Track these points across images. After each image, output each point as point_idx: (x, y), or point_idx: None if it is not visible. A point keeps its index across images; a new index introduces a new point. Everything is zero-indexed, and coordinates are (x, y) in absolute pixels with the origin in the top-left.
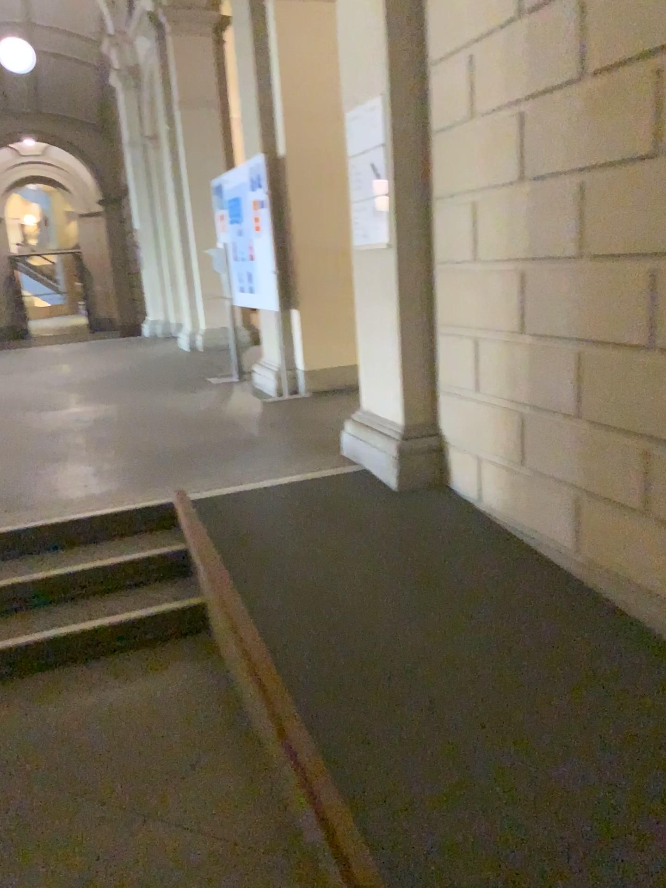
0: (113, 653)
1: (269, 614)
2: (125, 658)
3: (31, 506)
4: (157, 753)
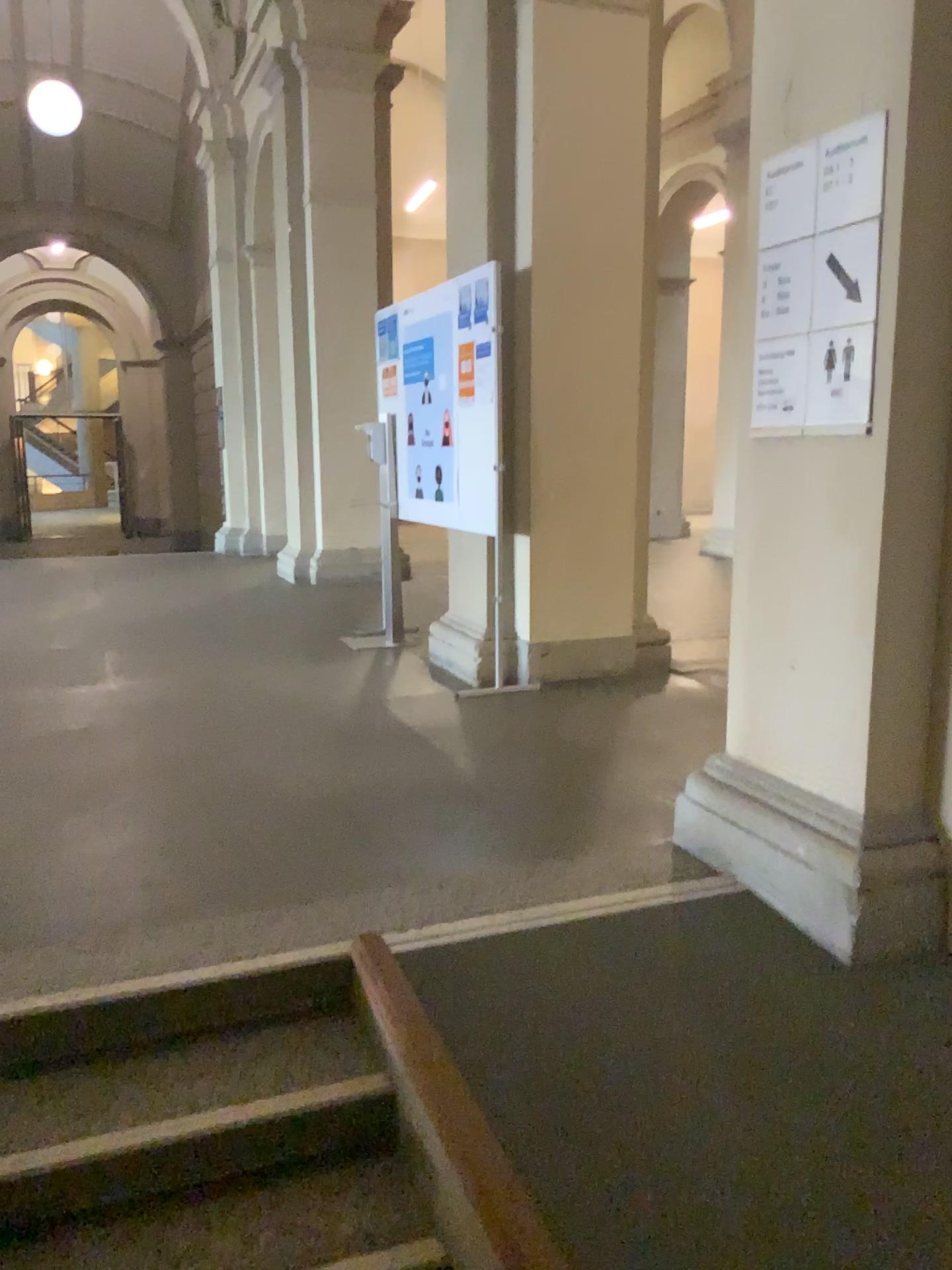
0: None
1: None
2: None
3: (34, 944)
4: None
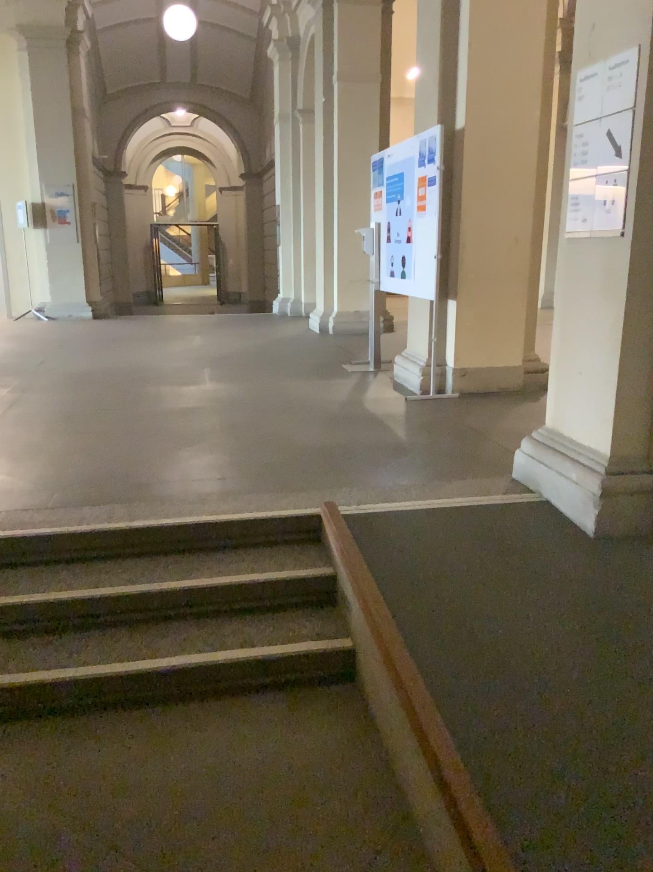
0: (245, 698)
1: (455, 700)
2: (259, 707)
3: (163, 499)
4: (302, 867)
